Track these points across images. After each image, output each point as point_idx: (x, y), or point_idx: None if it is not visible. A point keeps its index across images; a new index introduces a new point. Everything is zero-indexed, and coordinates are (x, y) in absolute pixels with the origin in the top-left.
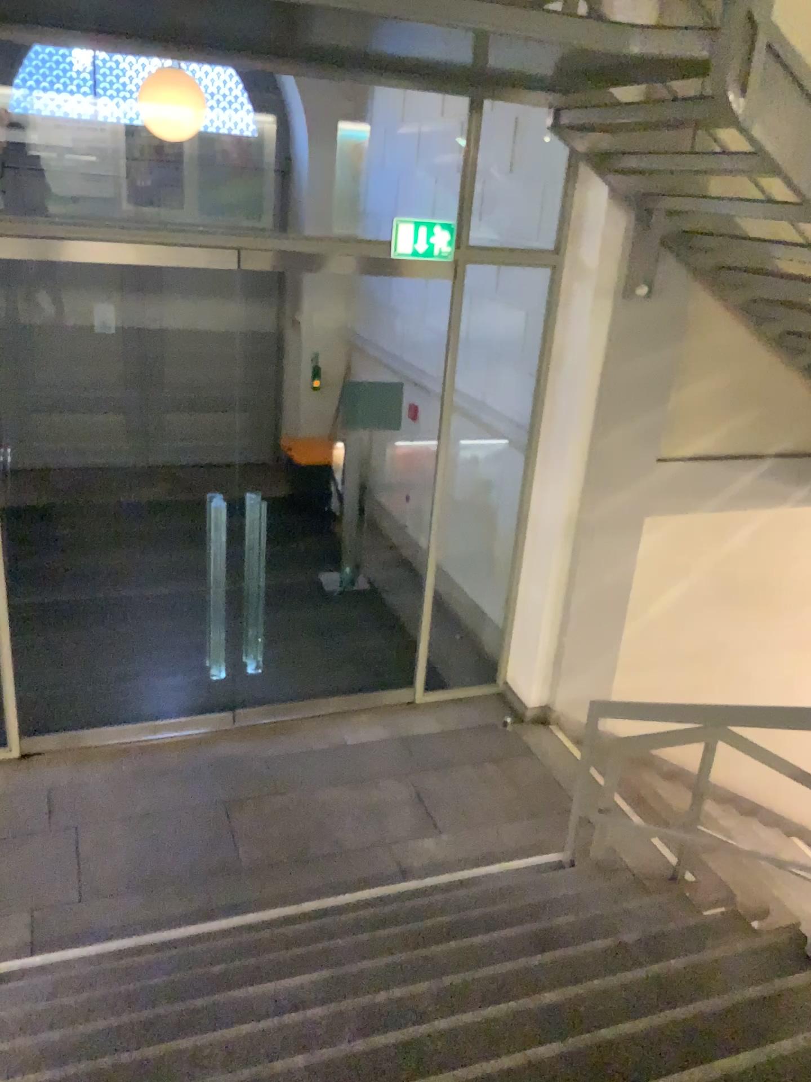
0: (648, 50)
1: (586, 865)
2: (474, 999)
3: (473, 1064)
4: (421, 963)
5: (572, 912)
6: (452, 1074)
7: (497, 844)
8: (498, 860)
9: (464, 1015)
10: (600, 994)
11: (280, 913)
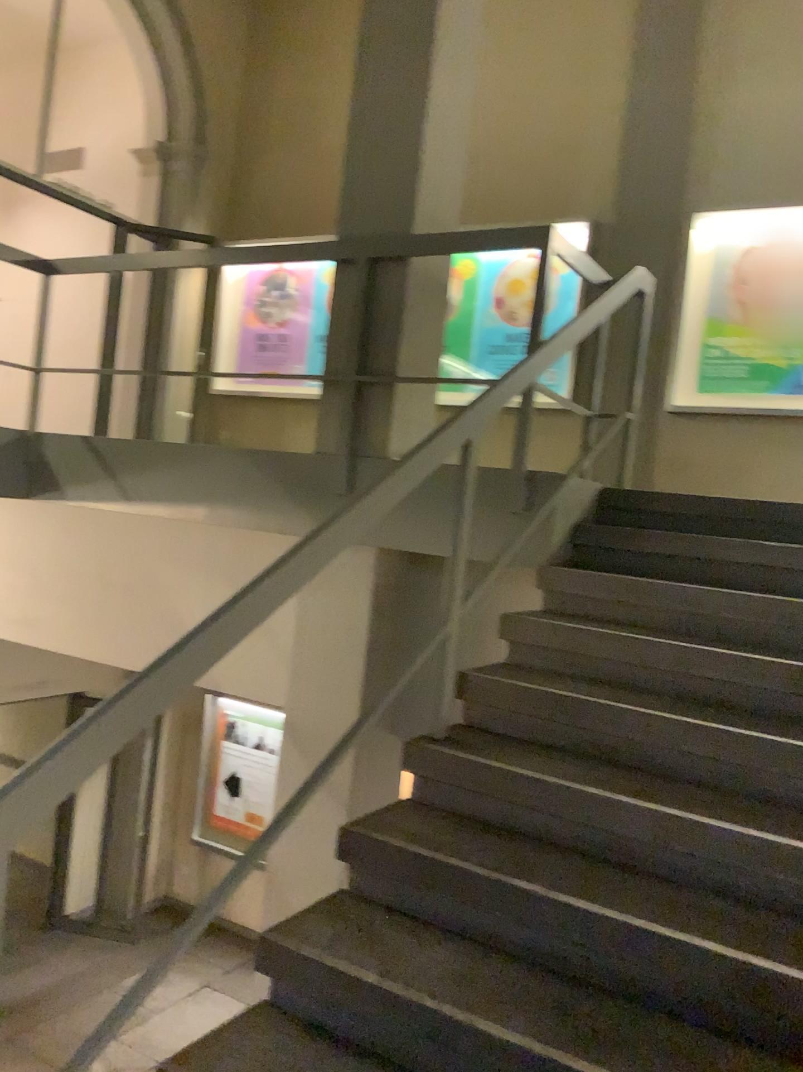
0: None
1: None
2: None
3: None
4: None
5: None
6: None
7: None
8: None
9: None
10: (732, 830)
11: None
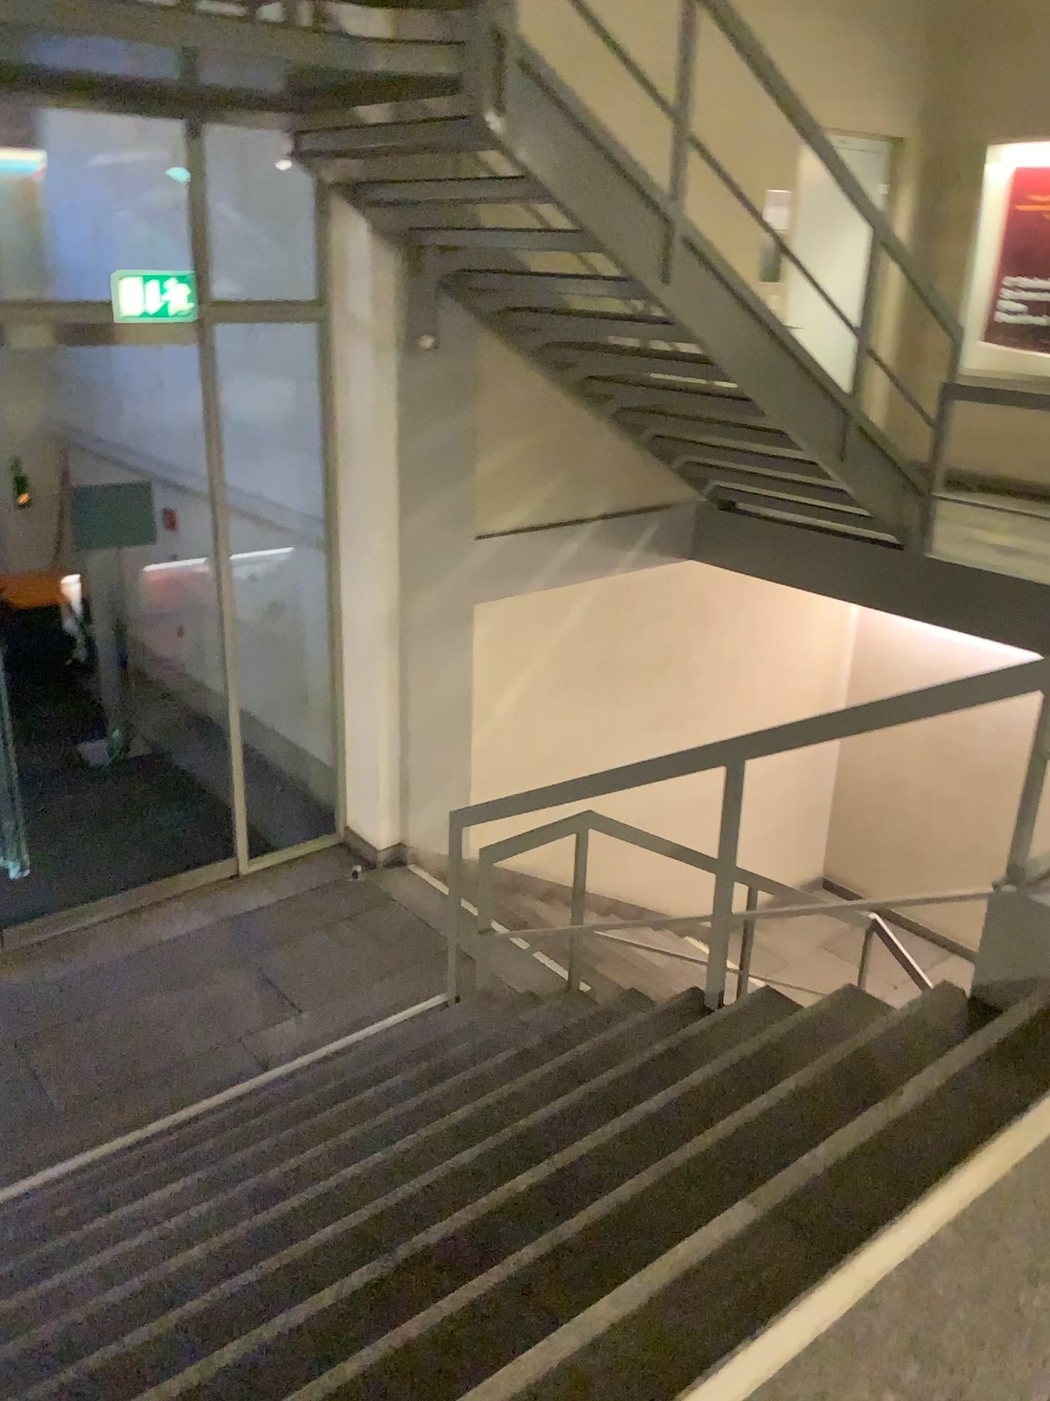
0: (394, 68)
1: (473, 997)
2: (379, 1140)
3: (391, 1190)
4: (309, 1130)
5: (467, 1040)
6: (371, 1203)
7: (368, 1004)
8: (374, 1019)
9: (371, 1156)
10: (510, 1095)
11: (123, 1140)
